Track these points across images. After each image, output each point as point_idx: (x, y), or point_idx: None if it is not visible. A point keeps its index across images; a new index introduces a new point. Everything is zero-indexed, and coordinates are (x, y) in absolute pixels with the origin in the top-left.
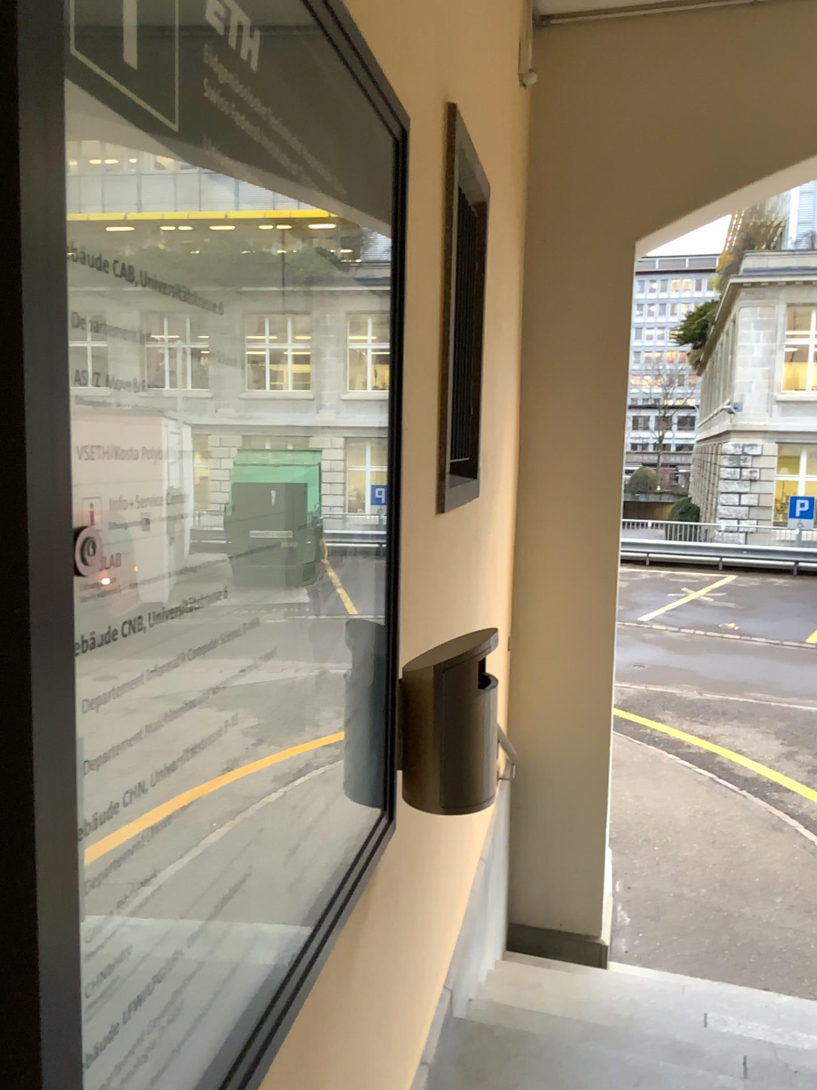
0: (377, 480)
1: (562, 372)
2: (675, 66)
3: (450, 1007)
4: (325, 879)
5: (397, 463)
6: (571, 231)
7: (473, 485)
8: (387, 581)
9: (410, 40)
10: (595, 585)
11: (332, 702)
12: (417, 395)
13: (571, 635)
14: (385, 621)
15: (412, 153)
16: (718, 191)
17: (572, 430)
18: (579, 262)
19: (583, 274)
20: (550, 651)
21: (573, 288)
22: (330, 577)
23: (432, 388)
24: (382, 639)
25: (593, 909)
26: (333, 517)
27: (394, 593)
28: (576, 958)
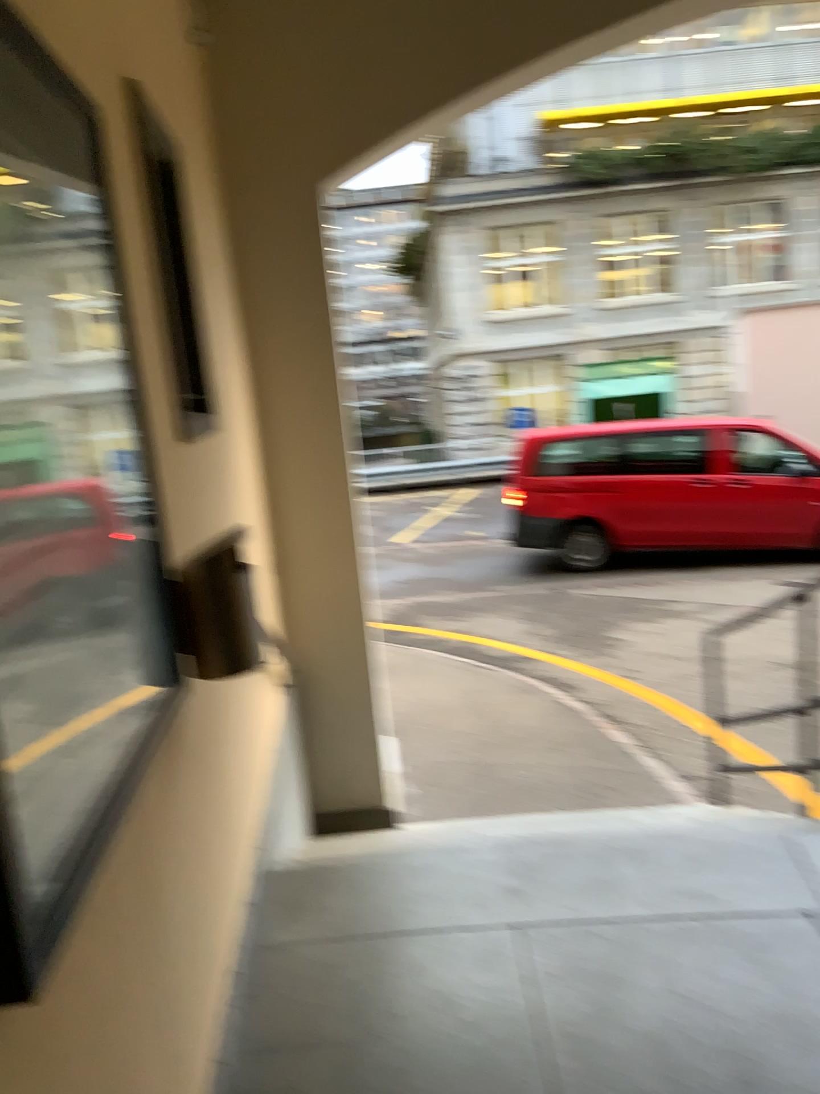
0: (123, 412)
1: (274, 312)
2: (330, 21)
3: (263, 868)
4: (137, 720)
5: (136, 401)
6: (261, 180)
7: (207, 421)
8: (145, 500)
9: (84, 34)
10: (334, 502)
11: (119, 586)
12: (143, 343)
13: (321, 550)
14: (149, 531)
15: (102, 132)
16: (385, 136)
17: (292, 365)
18: (273, 208)
19: (278, 219)
20: (305, 569)
21: (271, 233)
22: (100, 488)
23: (154, 336)
24: (149, 544)
25: (378, 786)
26: (94, 441)
27: (152, 510)
28: (370, 830)
